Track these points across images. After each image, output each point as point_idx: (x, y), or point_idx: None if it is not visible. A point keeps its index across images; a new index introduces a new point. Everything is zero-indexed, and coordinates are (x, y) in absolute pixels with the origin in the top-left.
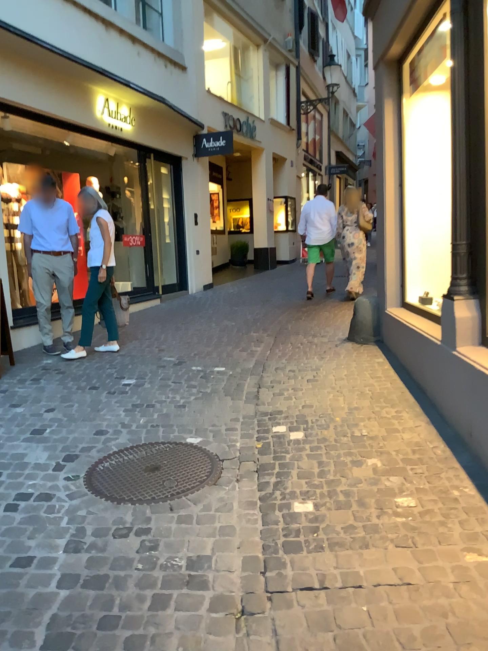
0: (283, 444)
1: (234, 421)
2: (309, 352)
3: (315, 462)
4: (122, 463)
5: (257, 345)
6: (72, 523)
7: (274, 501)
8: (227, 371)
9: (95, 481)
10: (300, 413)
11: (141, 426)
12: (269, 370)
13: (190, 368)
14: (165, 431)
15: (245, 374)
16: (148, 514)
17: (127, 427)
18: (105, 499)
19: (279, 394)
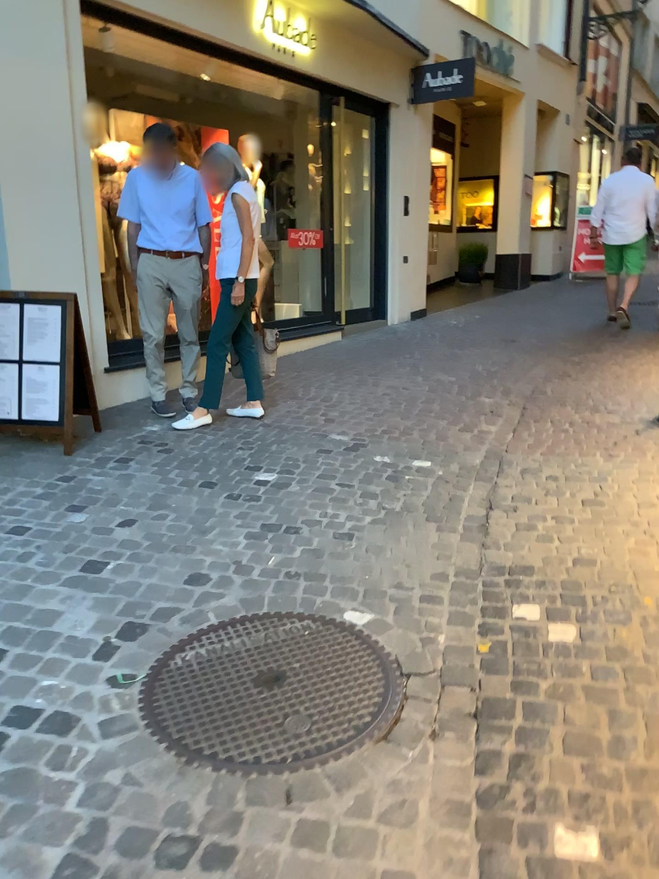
0: (532, 650)
1: (439, 579)
2: (585, 442)
3: (602, 710)
4: (216, 658)
5: (491, 422)
6: (86, 807)
7: (509, 817)
8: (435, 470)
9: (158, 698)
10: (568, 577)
11: (269, 573)
12: (511, 474)
13: (372, 457)
14: (310, 588)
15: (467, 479)
16: (237, 809)
17: (244, 574)
18: (165, 749)
19: (527, 527)
